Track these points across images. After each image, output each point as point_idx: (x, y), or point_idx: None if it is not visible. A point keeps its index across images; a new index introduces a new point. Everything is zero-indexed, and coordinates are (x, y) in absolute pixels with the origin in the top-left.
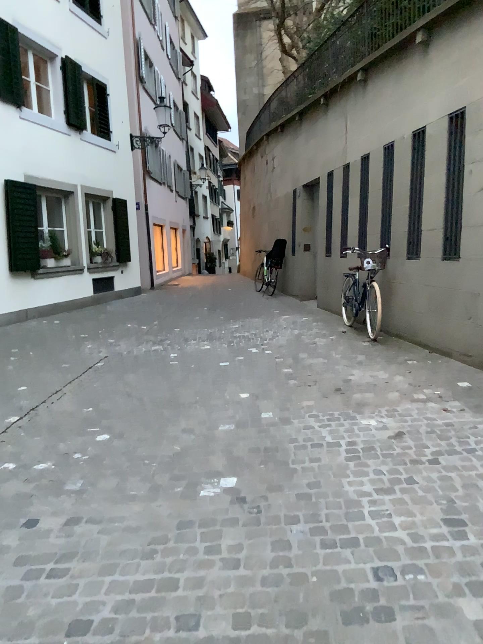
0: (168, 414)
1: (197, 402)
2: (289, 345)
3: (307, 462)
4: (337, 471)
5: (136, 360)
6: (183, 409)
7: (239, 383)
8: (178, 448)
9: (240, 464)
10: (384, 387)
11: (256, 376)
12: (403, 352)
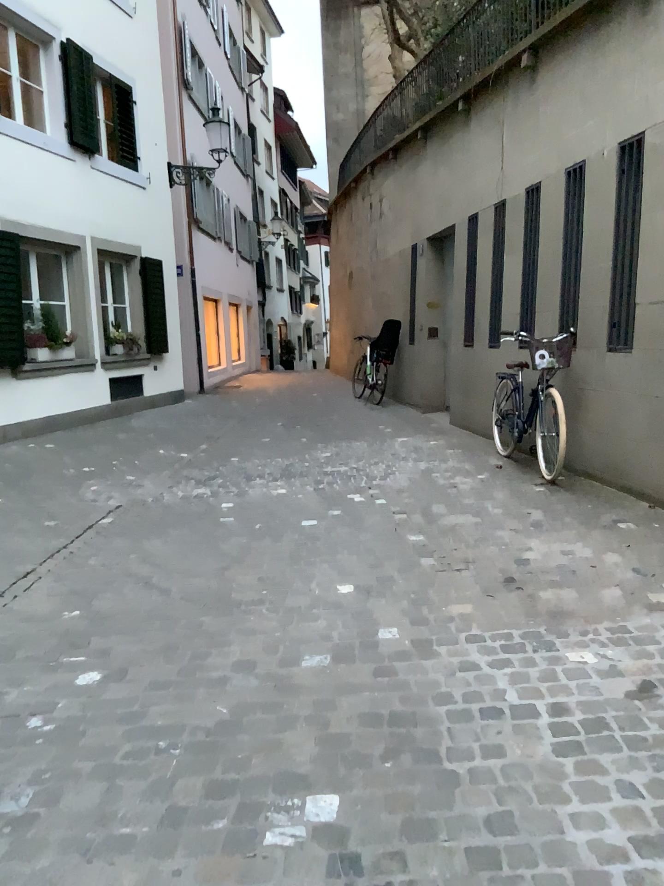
0: (210, 630)
1: (263, 603)
2: (416, 491)
3: (480, 760)
4: (546, 790)
5: (164, 516)
6: (238, 620)
7: (336, 564)
8: (225, 715)
9: (345, 761)
10: (595, 580)
11: (366, 550)
12: (610, 509)
